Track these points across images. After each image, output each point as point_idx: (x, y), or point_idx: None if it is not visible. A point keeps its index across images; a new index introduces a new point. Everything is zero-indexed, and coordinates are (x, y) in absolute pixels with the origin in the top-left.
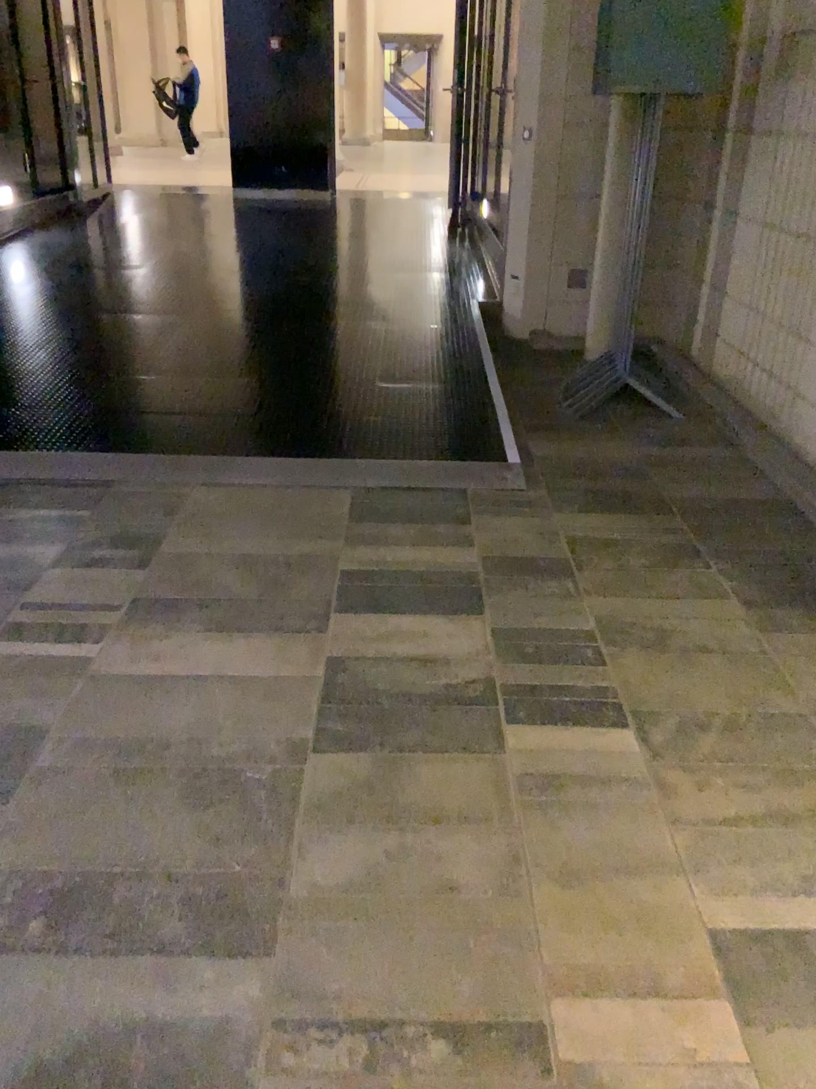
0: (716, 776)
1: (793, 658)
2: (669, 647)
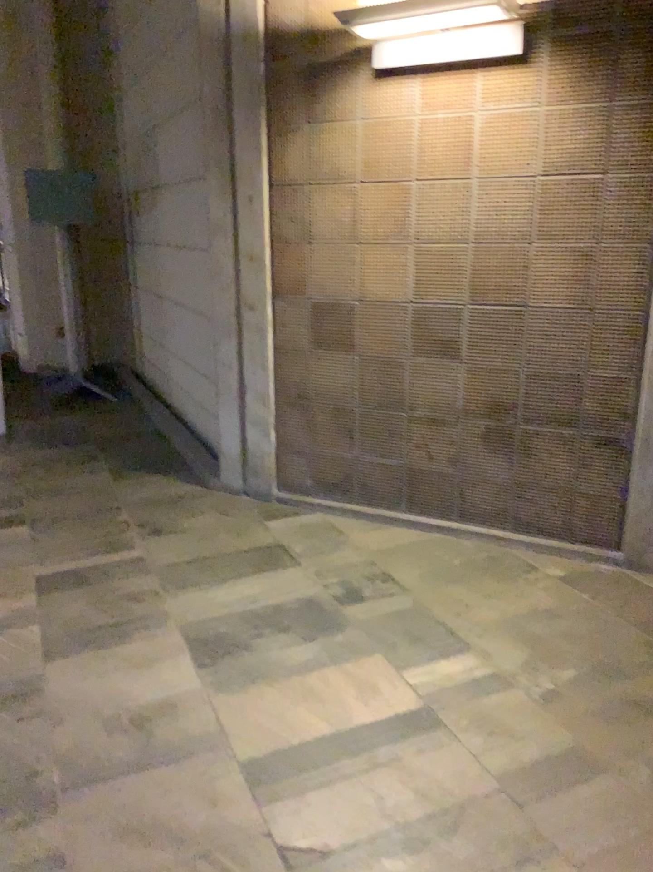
0: (64, 526)
1: (125, 482)
2: (62, 489)
